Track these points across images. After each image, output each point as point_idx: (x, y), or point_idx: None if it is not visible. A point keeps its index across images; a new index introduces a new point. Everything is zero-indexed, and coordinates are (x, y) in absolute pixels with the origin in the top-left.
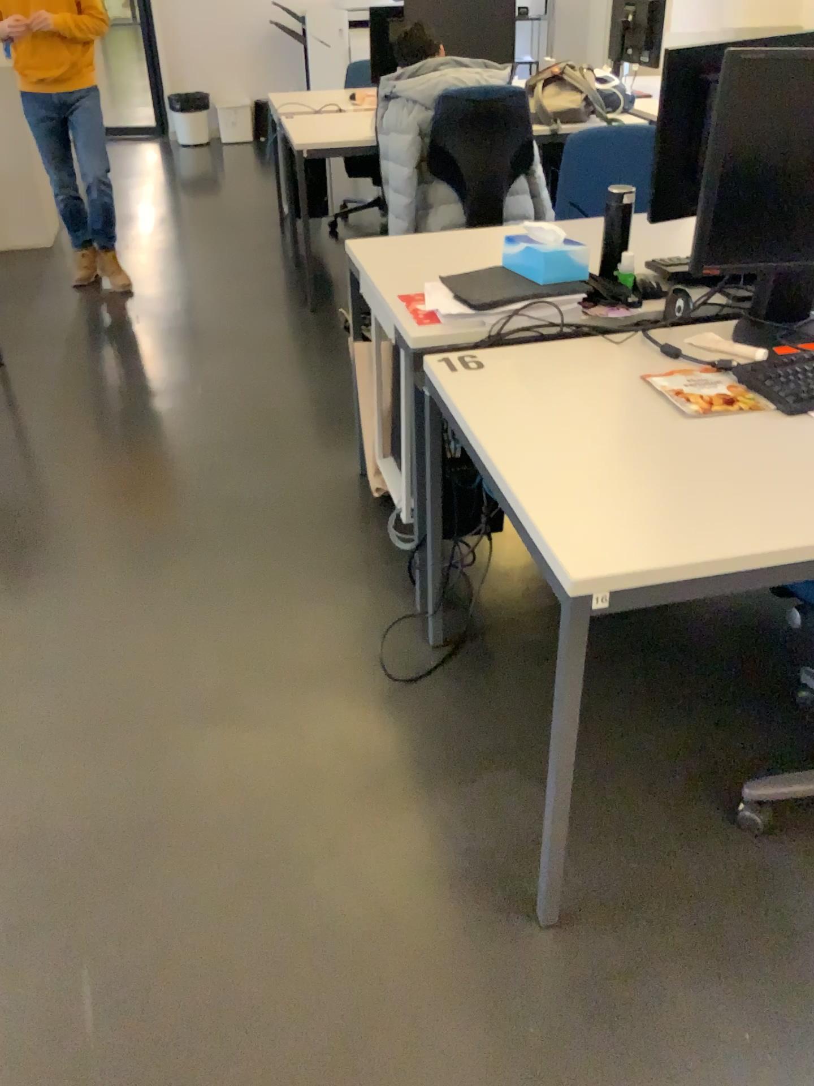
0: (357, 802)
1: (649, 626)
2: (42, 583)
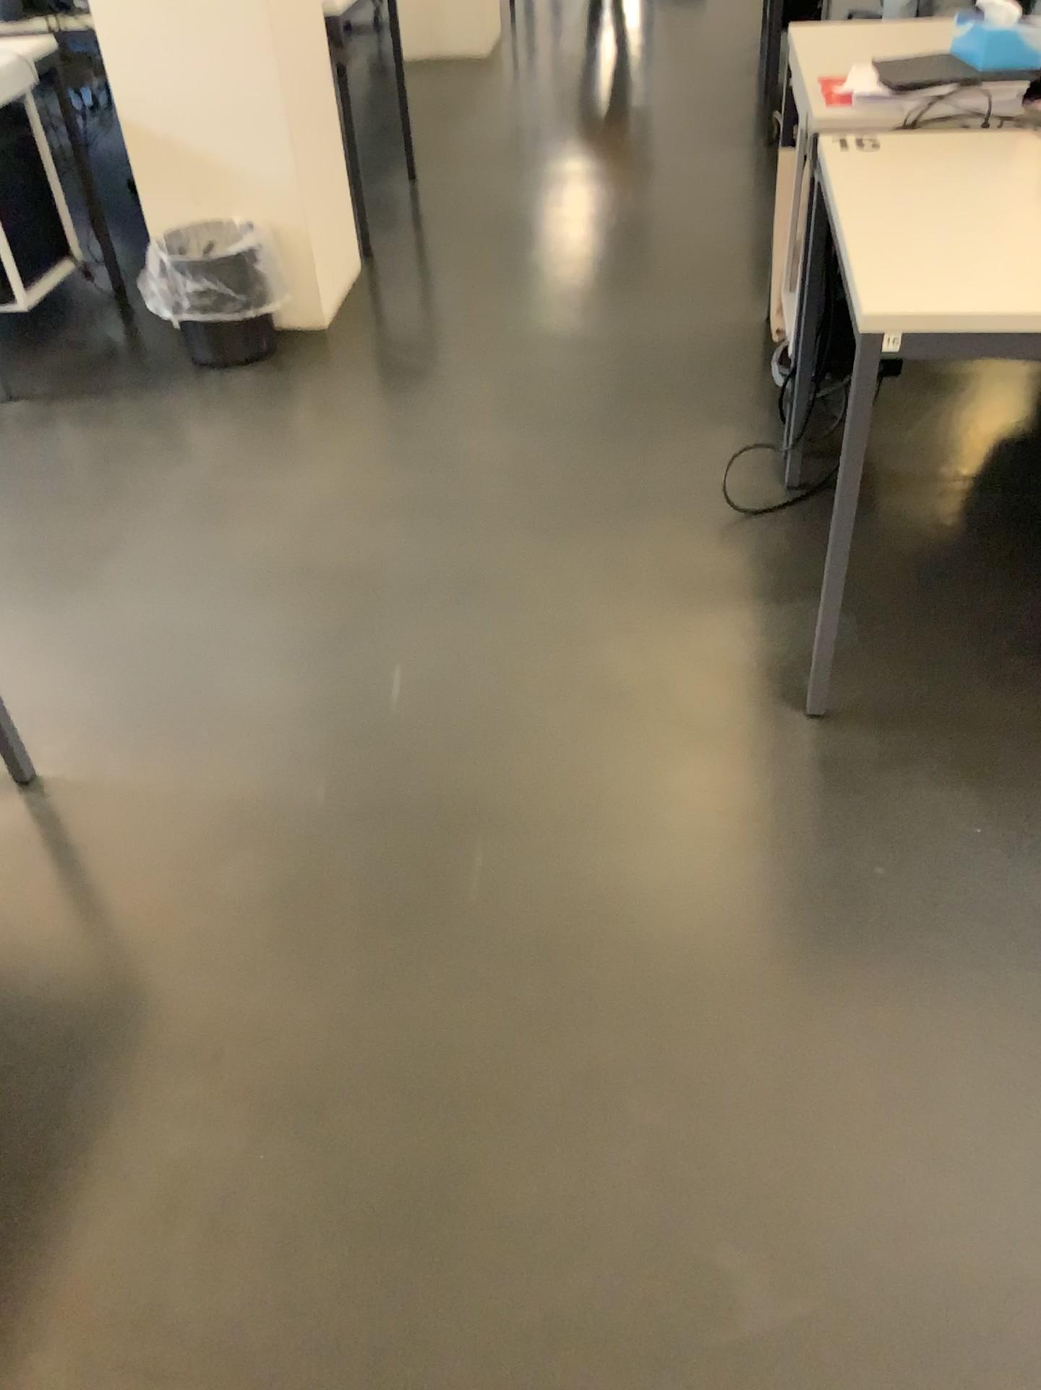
0: (665, 599)
1: (1040, 502)
2: (413, 382)
